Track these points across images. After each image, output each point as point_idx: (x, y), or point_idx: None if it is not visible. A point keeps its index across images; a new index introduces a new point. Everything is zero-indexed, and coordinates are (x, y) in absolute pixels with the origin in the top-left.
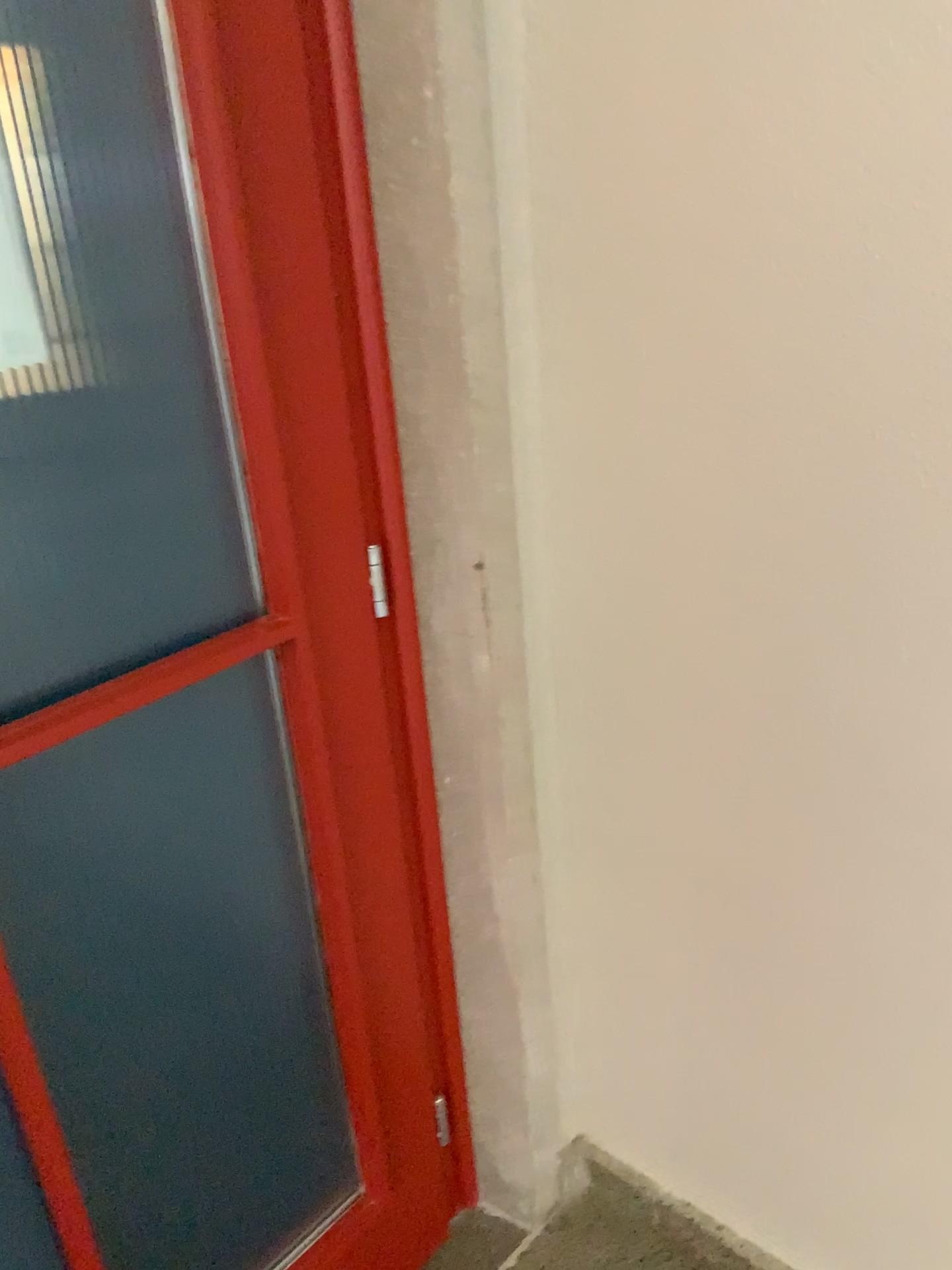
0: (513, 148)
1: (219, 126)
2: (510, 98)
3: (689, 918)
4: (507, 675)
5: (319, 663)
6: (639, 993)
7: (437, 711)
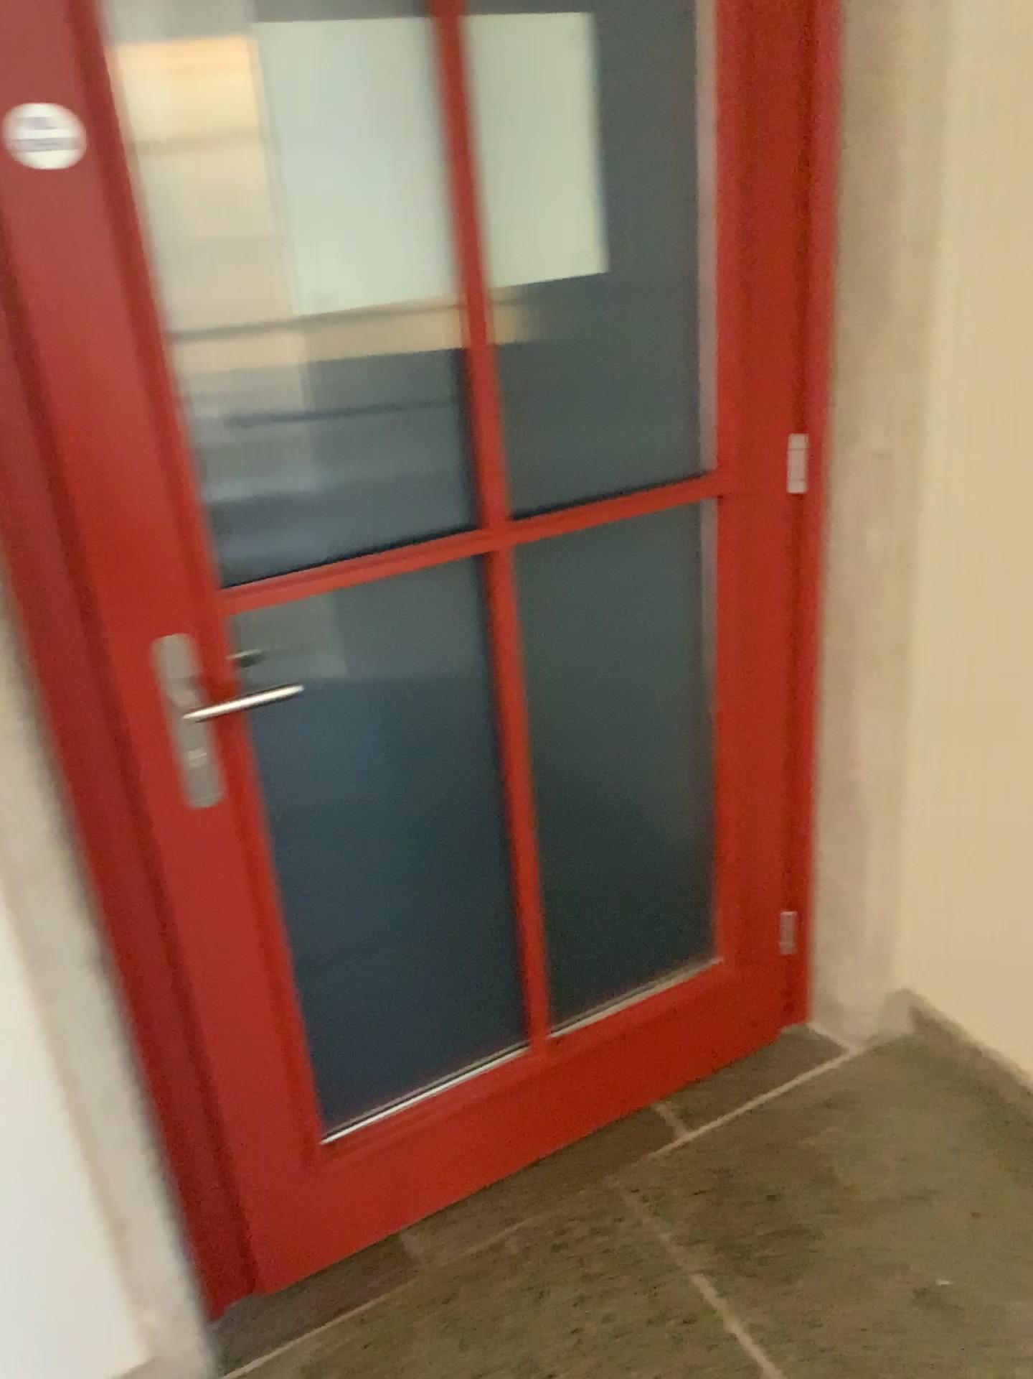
0: (950, 121)
1: (729, 110)
2: (952, 82)
3: (1023, 778)
4: (890, 553)
5: (743, 517)
6: (972, 849)
7: (828, 574)
